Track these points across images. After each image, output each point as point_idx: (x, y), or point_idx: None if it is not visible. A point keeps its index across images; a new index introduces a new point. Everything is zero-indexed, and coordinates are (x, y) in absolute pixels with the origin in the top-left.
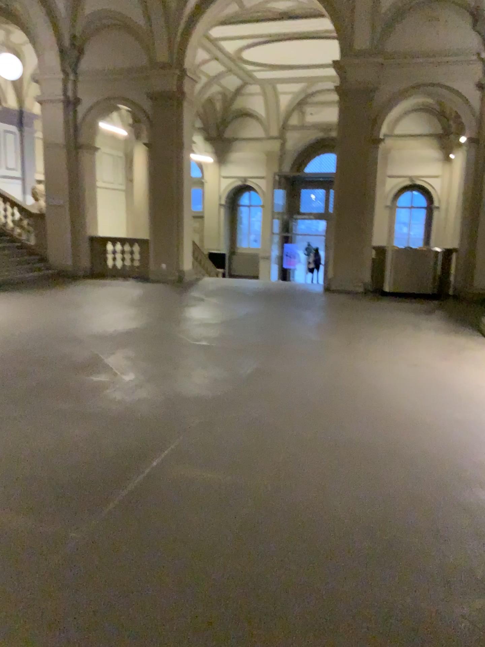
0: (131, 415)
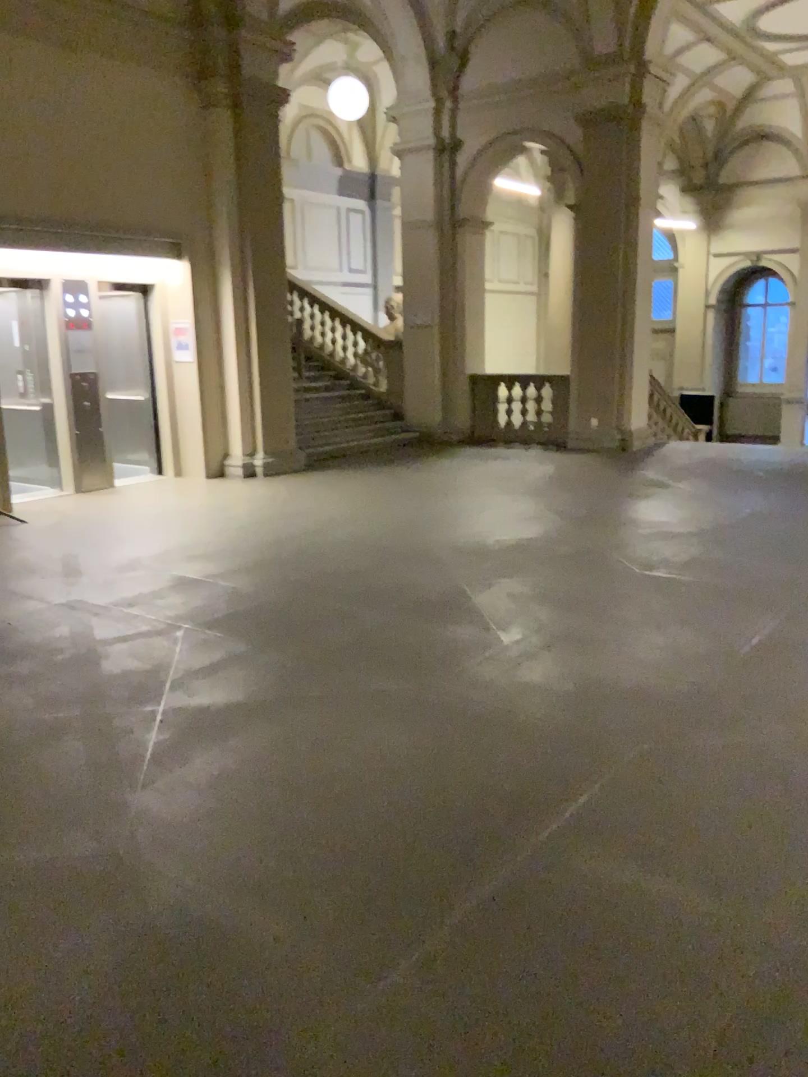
0: (511, 721)
